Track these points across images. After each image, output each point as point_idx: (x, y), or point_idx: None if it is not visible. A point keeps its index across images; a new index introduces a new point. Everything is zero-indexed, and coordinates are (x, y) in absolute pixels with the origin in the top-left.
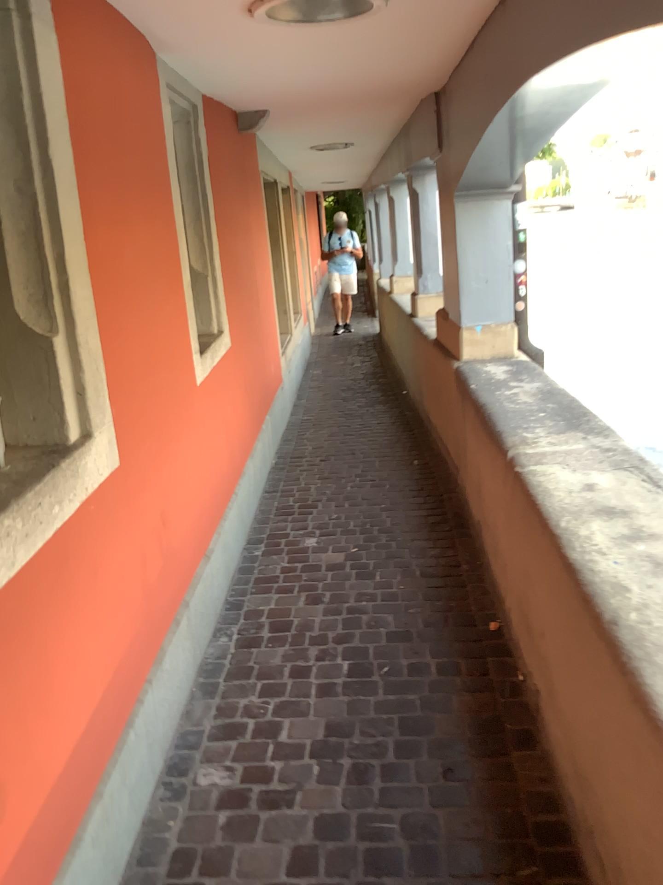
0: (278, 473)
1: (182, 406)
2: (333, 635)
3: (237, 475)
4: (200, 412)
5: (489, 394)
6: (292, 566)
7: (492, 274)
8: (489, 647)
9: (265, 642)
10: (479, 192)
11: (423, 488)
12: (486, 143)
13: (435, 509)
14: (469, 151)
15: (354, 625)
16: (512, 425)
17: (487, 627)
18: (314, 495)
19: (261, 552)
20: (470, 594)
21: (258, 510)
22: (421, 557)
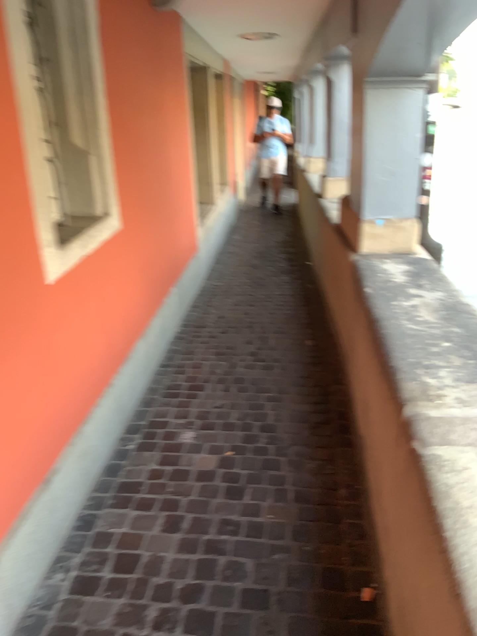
0: (177, 344)
1: (10, 318)
2: (182, 584)
3: (119, 361)
4: (54, 313)
5: (384, 306)
6: (163, 467)
7: (398, 167)
8: (359, 632)
9: (104, 585)
10: (391, 79)
11: (310, 375)
12: (406, 14)
13: (319, 403)
14: (384, 25)
15: (207, 571)
16: (408, 360)
17: (358, 593)
18: (204, 374)
19: (136, 444)
20: (343, 533)
21: (147, 388)
22: (297, 470)
